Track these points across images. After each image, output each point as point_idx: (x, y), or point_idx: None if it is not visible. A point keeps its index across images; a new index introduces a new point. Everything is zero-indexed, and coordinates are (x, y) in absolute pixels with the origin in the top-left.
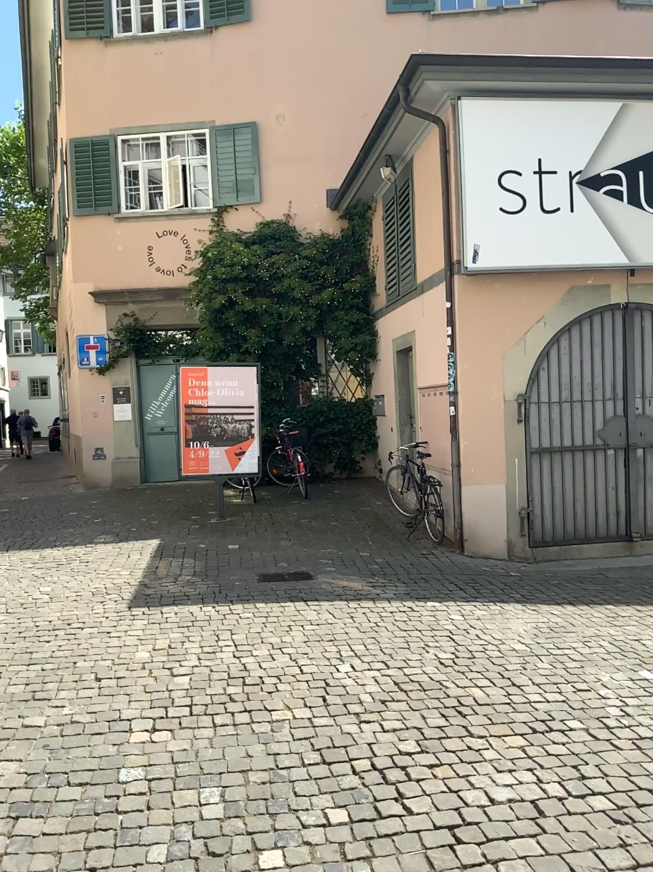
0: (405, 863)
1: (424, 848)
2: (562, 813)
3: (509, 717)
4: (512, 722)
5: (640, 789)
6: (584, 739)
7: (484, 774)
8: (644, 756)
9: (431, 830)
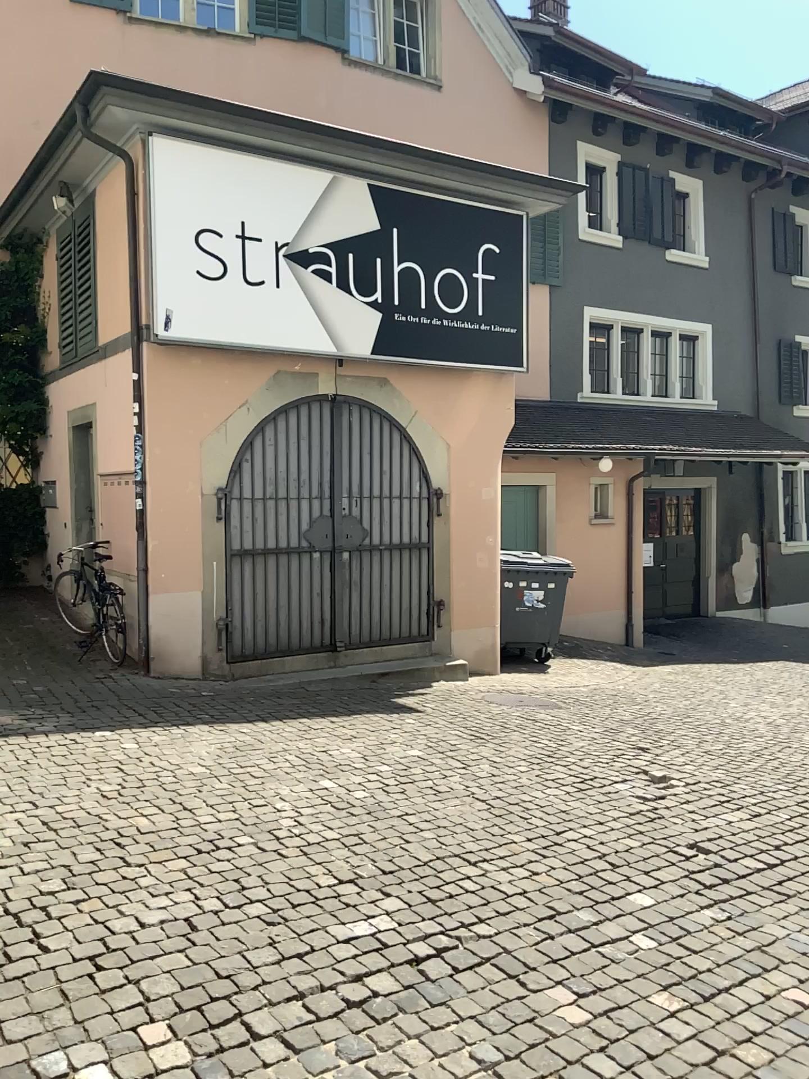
0: (34, 999)
1: (60, 981)
2: (216, 923)
3: (174, 840)
4: (176, 845)
5: (297, 888)
6: (250, 852)
7: (138, 899)
8: (306, 859)
9: (70, 963)
